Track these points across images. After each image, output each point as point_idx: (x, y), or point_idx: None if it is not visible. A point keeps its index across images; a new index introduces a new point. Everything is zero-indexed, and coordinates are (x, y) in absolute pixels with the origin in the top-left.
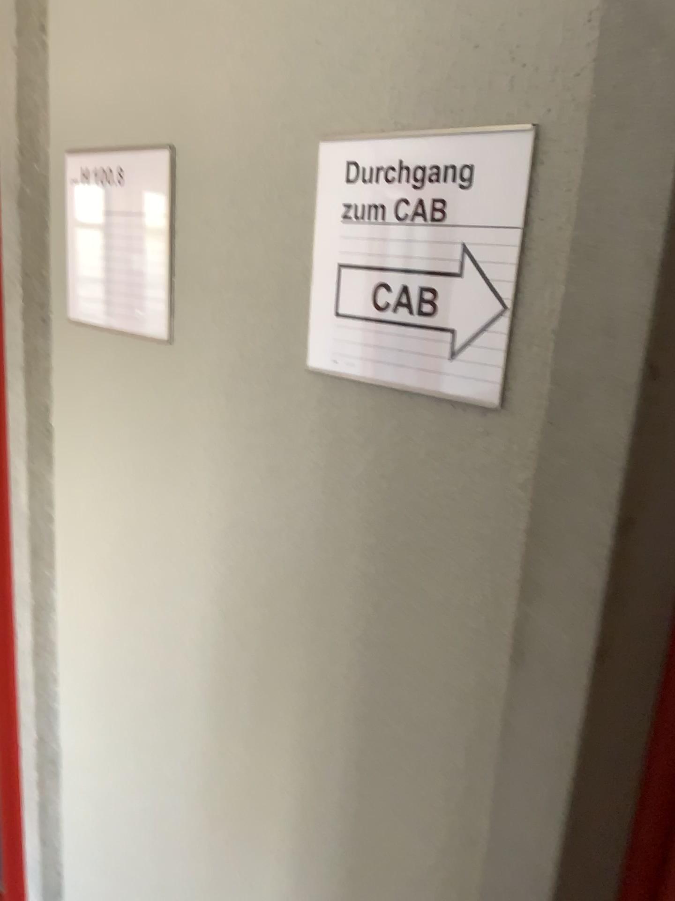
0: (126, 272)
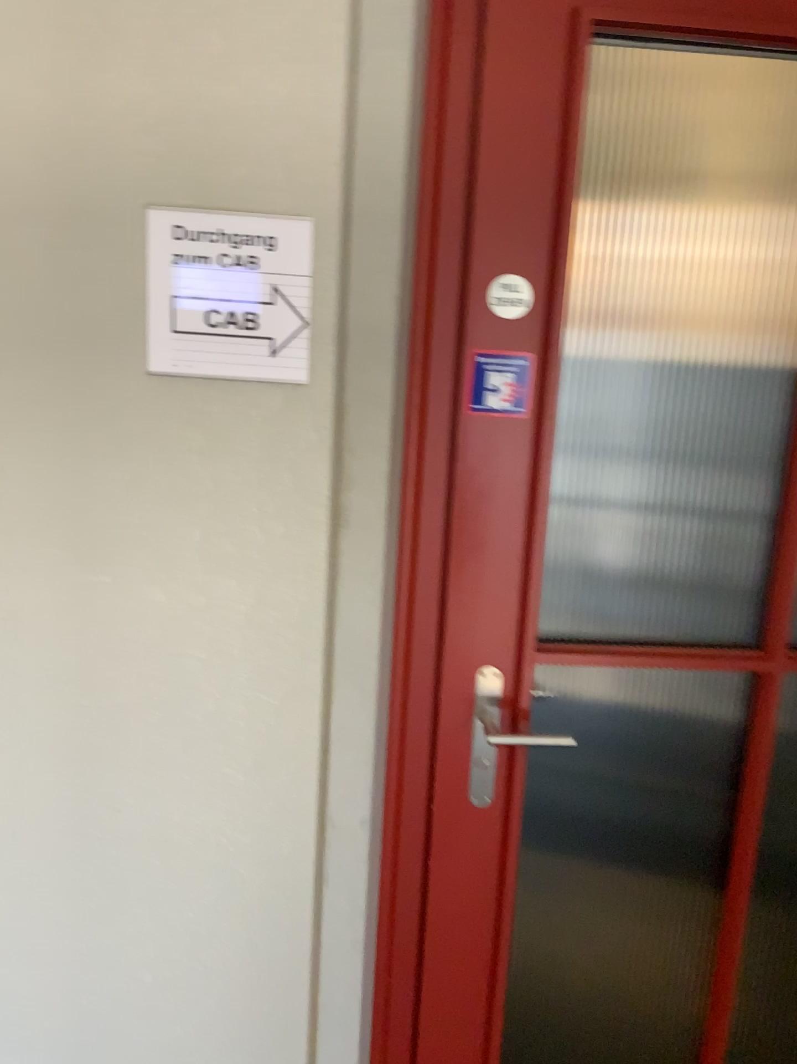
0: None
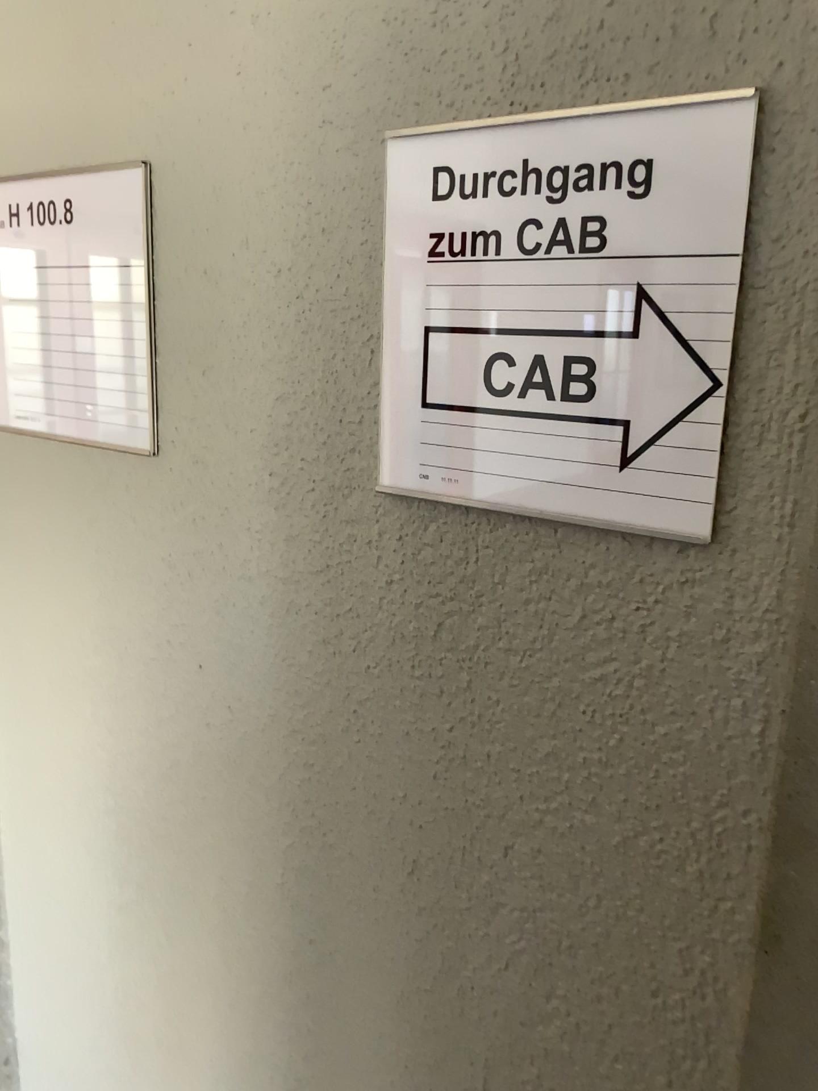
0: (86, 356)
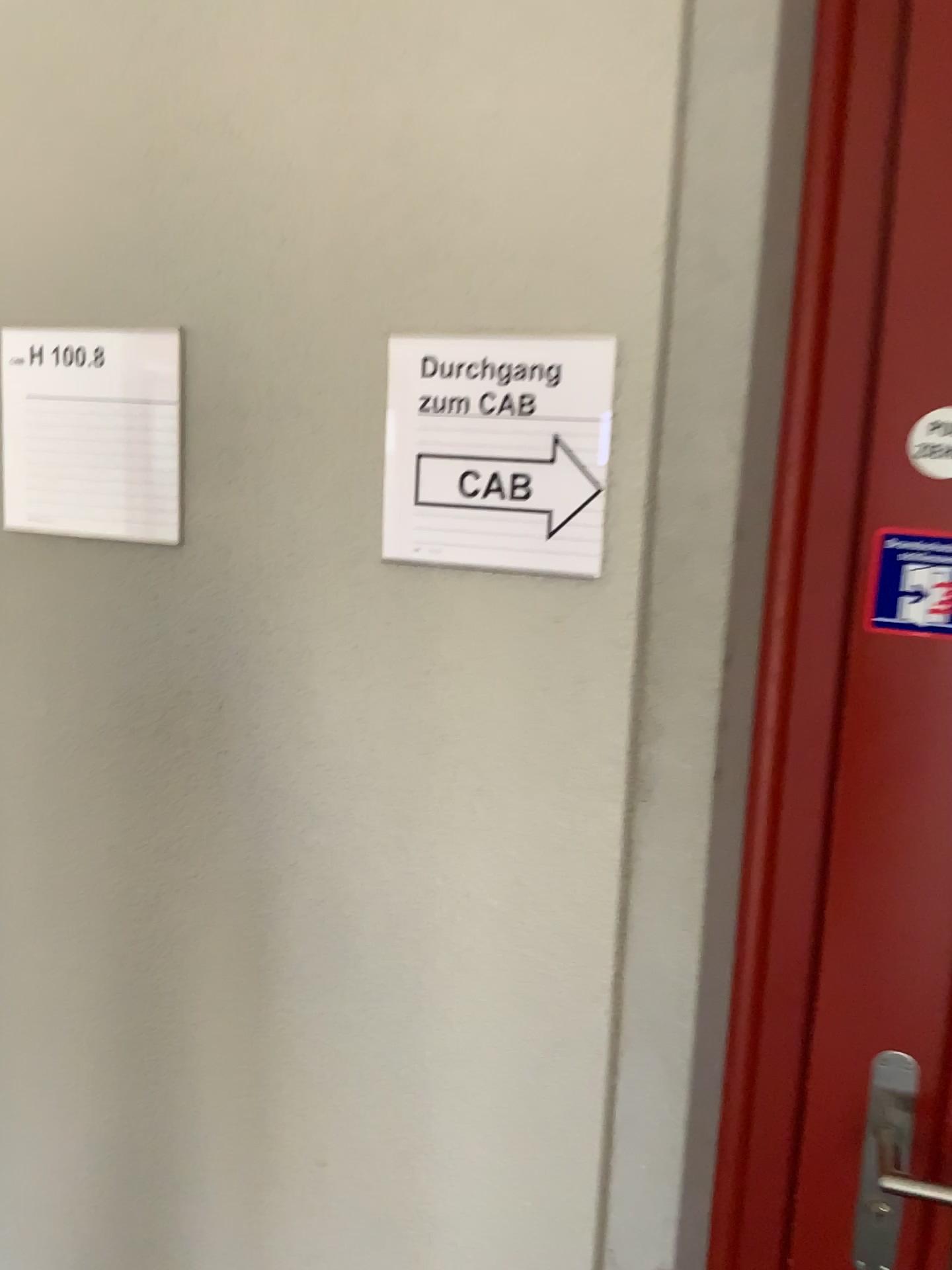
0: (108, 468)
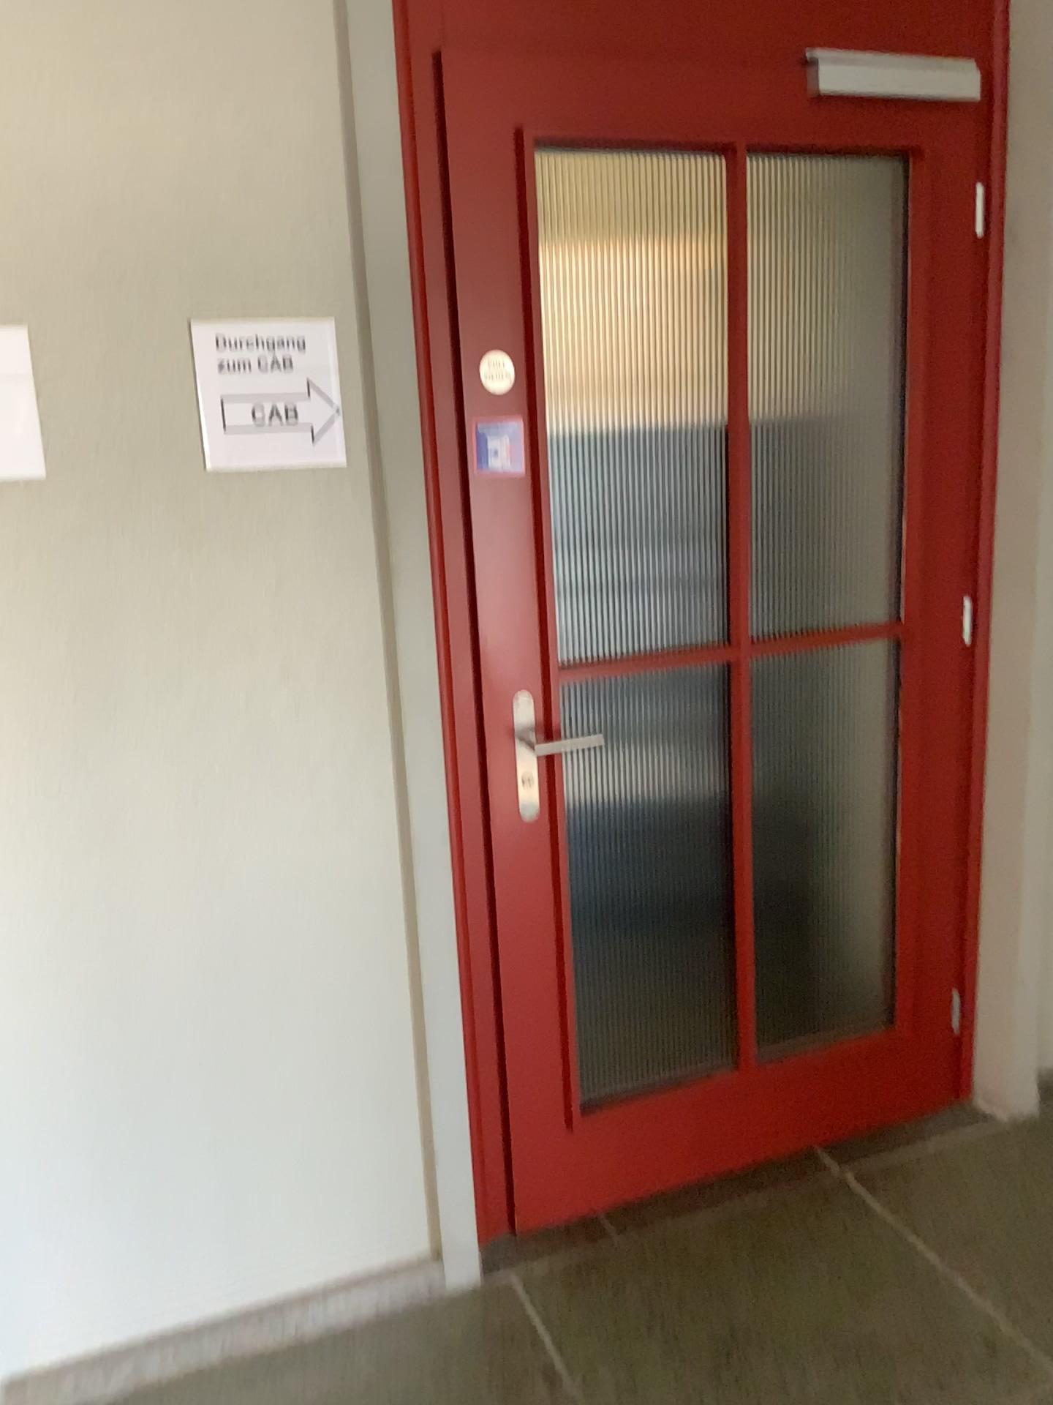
0: None
